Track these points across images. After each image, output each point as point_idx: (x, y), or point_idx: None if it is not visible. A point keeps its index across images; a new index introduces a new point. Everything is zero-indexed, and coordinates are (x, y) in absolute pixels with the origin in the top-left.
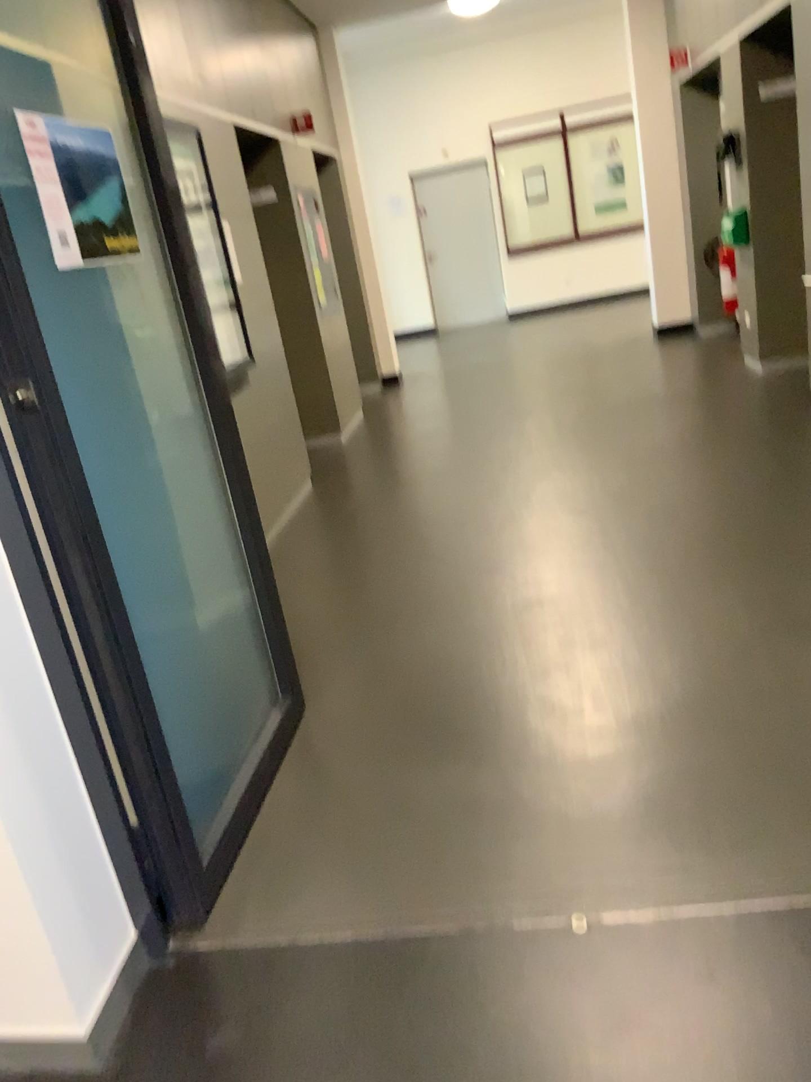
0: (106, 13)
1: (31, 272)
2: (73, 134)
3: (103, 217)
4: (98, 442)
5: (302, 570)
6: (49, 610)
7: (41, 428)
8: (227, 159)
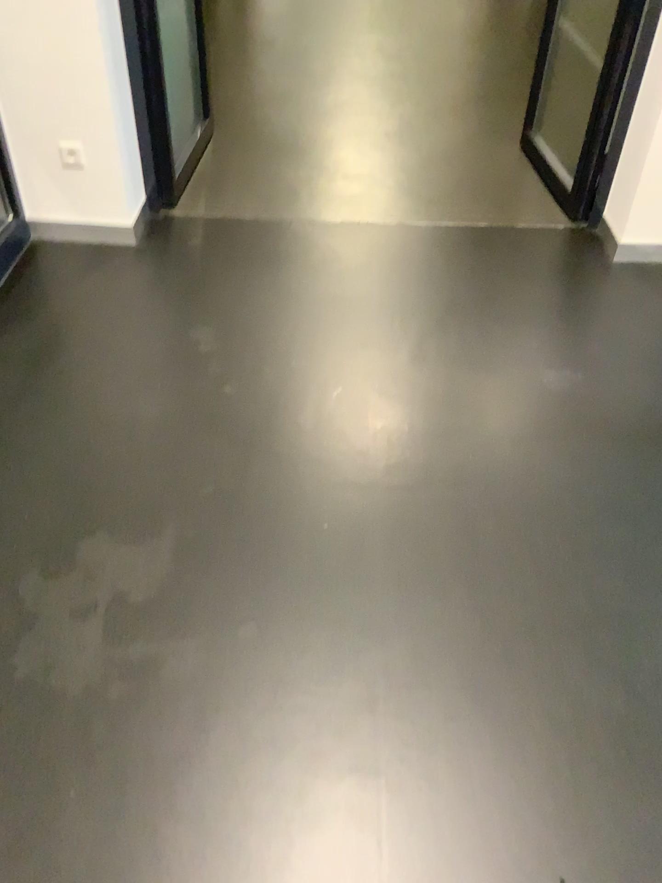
0: None
1: None
2: None
3: None
4: None
5: None
6: None
7: None
8: None
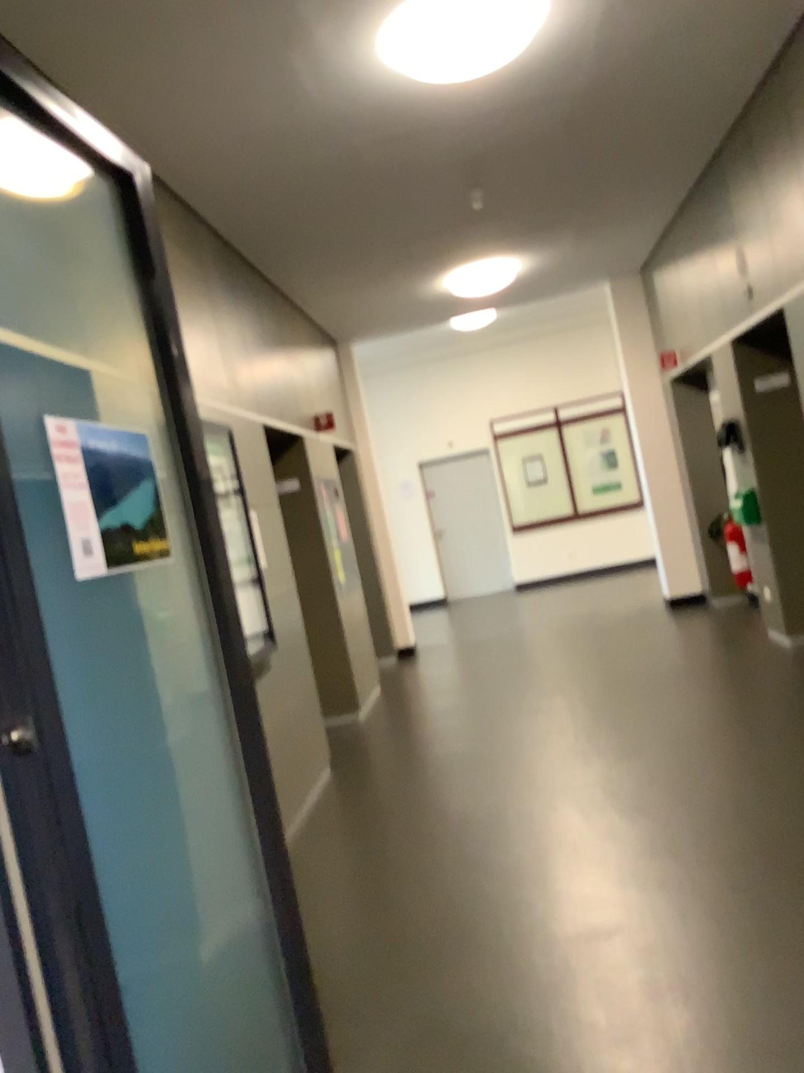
0: (151, 327)
1: (45, 587)
2: (107, 439)
3: (131, 522)
4: (104, 779)
5: (322, 882)
6: (21, 1017)
7: (37, 772)
8: (253, 454)
